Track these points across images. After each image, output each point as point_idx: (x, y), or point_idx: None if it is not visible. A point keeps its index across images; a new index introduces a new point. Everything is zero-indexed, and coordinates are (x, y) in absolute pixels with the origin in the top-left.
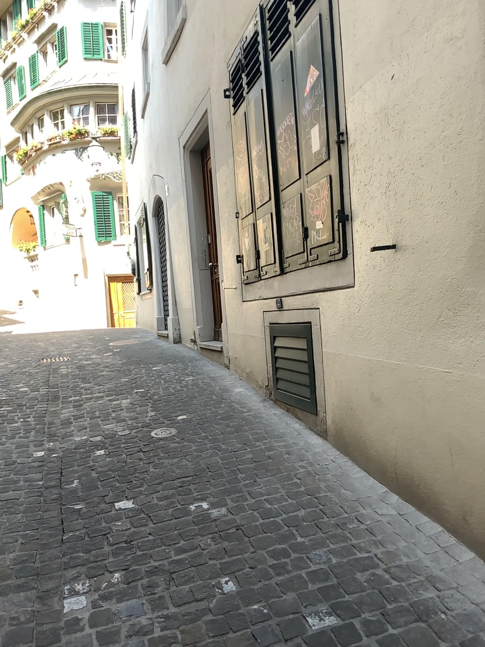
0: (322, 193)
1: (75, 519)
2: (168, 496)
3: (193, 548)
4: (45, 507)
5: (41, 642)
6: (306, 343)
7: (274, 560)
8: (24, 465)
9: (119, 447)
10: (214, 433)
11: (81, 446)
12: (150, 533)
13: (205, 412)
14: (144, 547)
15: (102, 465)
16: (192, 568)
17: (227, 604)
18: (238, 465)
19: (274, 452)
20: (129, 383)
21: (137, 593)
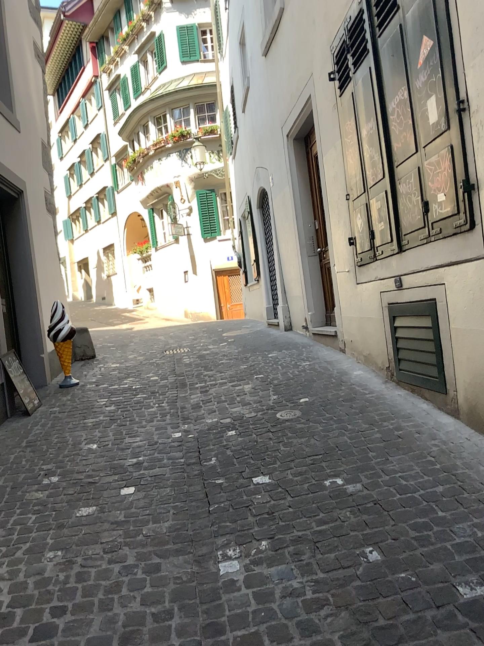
0: (443, 165)
1: (218, 493)
2: (302, 473)
3: (334, 521)
4: (189, 482)
5: (204, 598)
6: (430, 321)
7: (416, 533)
8: (164, 445)
9: (249, 428)
10: (339, 414)
11: (214, 427)
12: (289, 505)
13: (327, 394)
14: (286, 519)
15: (236, 444)
16: (335, 539)
17: (374, 572)
18: (367, 444)
19: (403, 431)
20: (249, 369)
21: (285, 559)
